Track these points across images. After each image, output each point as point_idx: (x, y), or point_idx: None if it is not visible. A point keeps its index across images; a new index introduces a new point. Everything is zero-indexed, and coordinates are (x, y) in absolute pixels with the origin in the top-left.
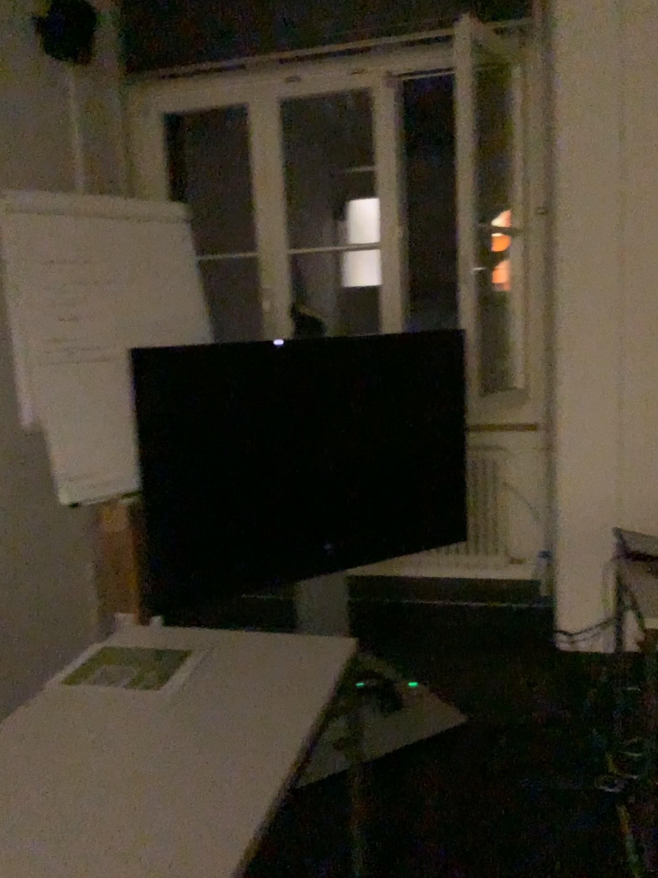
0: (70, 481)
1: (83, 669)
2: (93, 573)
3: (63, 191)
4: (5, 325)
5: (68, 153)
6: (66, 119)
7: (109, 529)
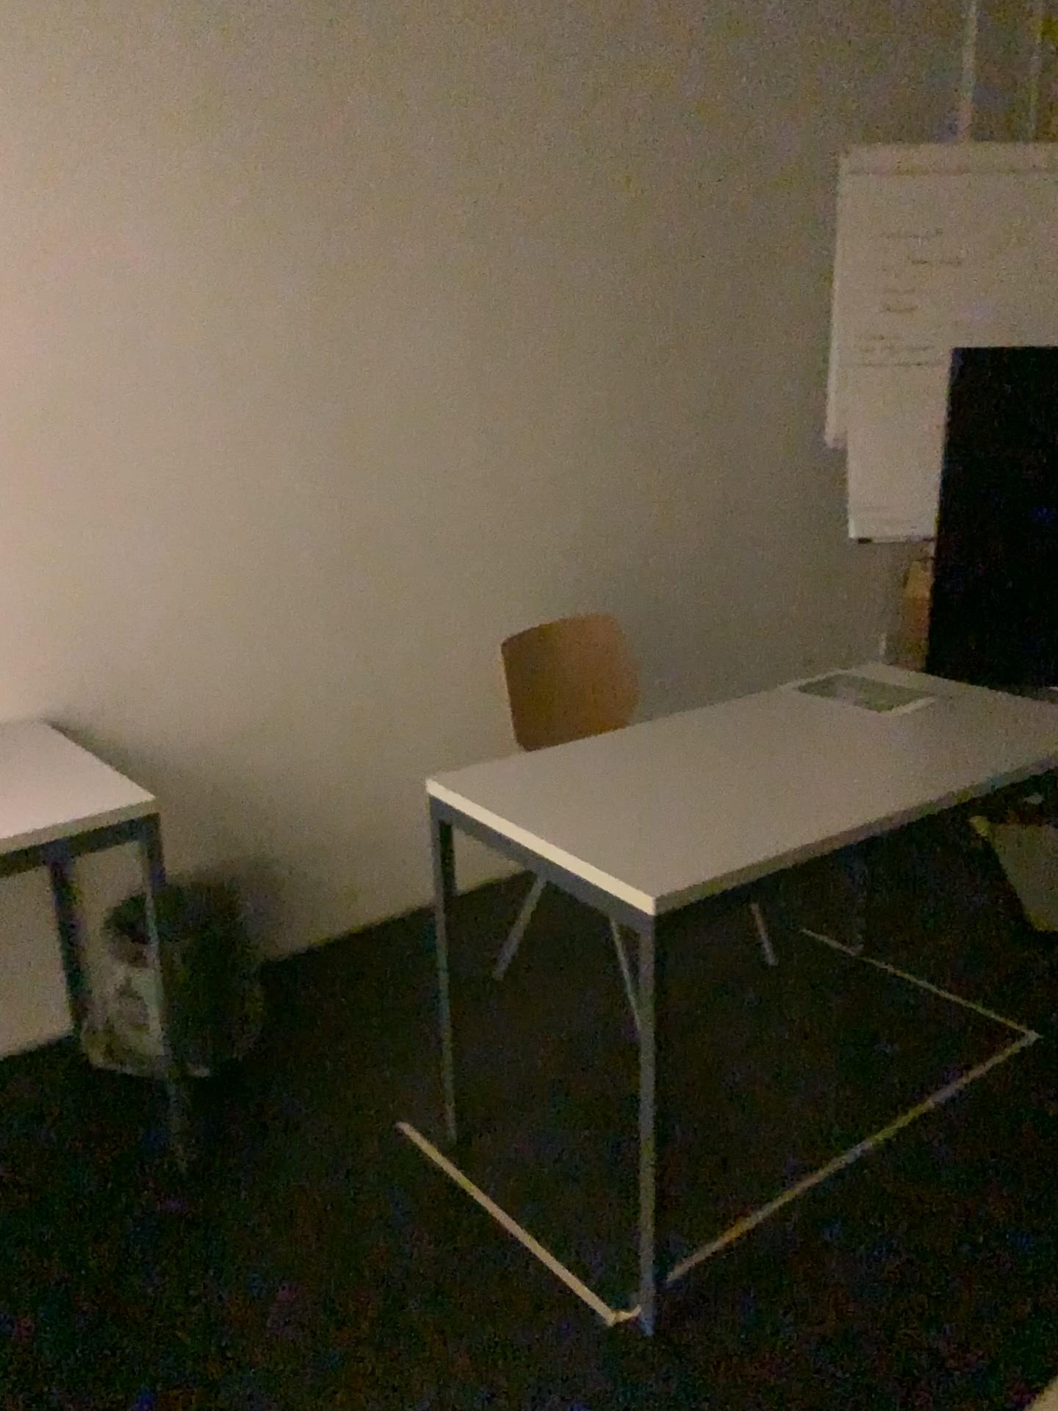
0: (867, 515)
1: (821, 683)
2: (888, 645)
3: (931, 140)
4: (828, 322)
5: (947, 85)
6: (954, 36)
7: (918, 597)
